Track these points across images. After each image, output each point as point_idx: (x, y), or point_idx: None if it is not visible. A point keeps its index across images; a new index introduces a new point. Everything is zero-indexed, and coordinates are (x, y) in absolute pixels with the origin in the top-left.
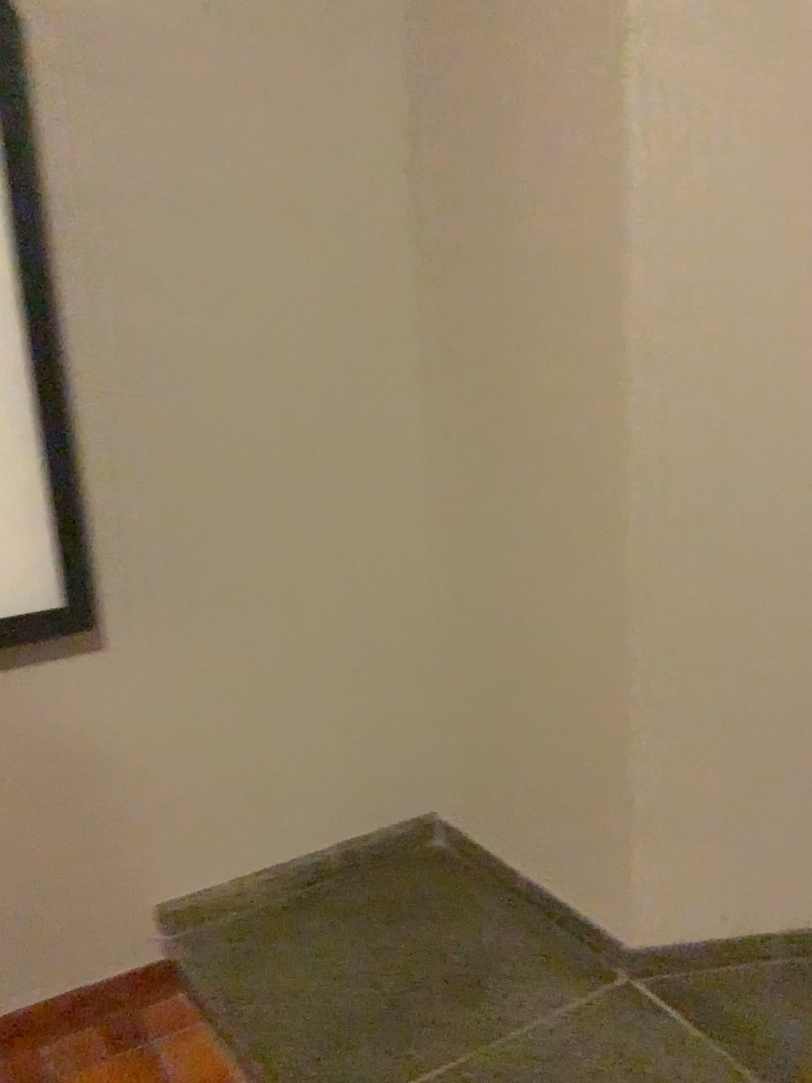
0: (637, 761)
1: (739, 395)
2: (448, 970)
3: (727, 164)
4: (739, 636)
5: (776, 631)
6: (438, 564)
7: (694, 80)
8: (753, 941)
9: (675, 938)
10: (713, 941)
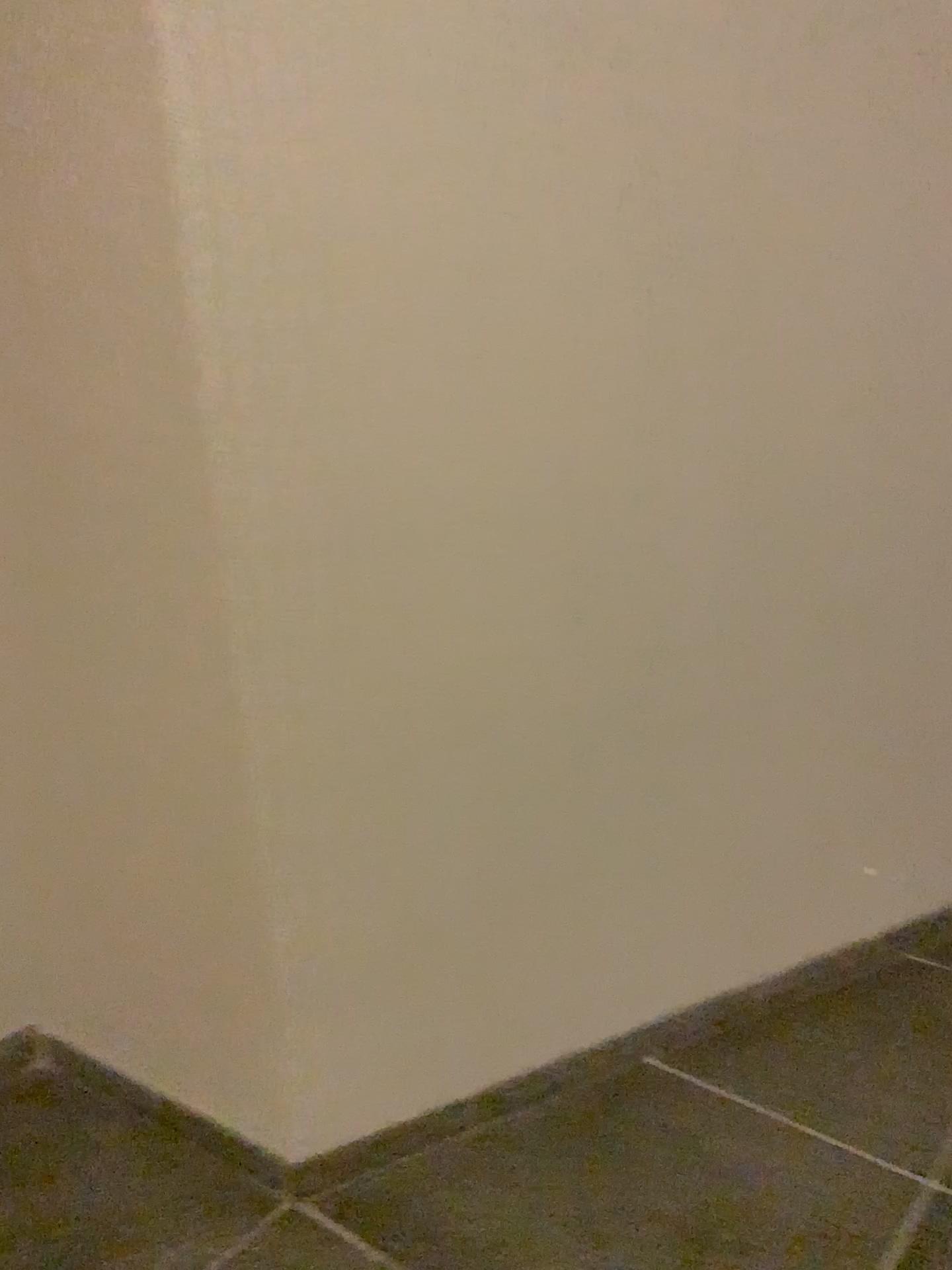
0: (283, 928)
1: (370, 440)
2: (46, 1259)
3: (326, 129)
4: (398, 750)
5: (442, 738)
6: (5, 684)
7: (271, 8)
8: (449, 1117)
9: (353, 1139)
10: (401, 1130)
